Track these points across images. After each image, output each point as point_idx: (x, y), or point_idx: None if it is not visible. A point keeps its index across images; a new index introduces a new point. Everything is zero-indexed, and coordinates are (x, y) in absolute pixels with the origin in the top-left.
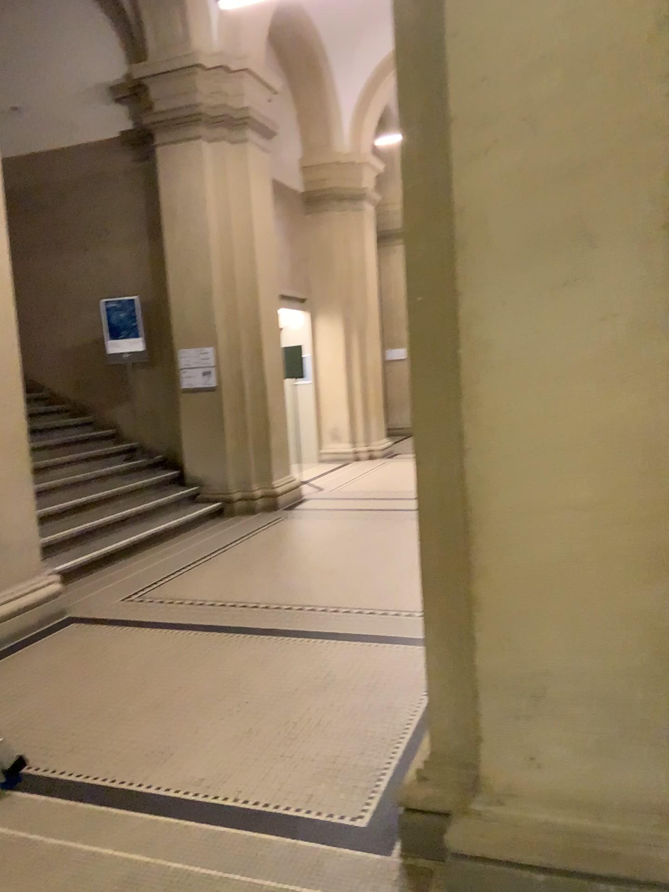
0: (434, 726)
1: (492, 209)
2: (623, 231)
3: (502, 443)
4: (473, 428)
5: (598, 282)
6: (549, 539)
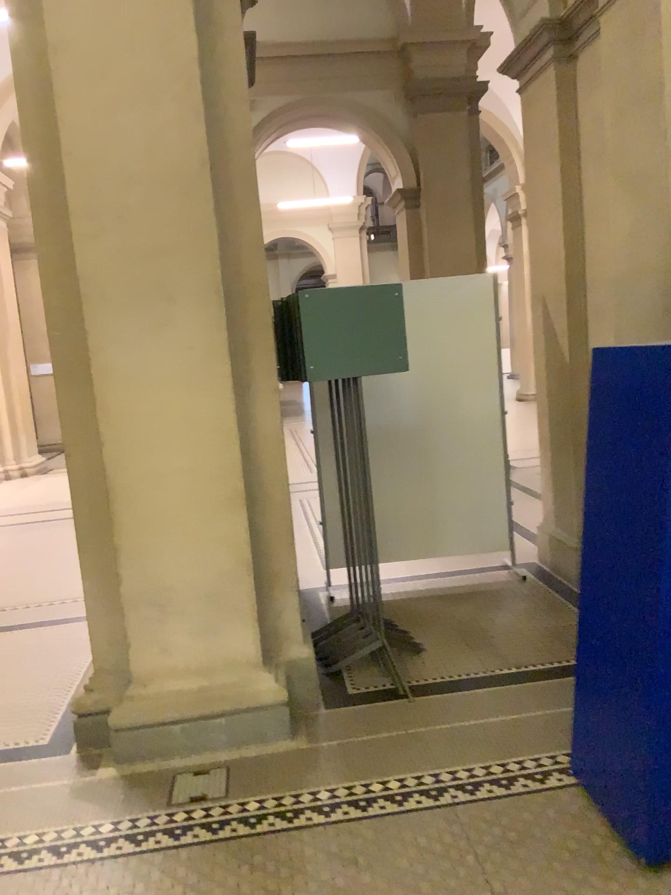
0: (96, 650)
1: (106, 274)
2: (192, 292)
3: (126, 434)
4: (105, 425)
5: (180, 325)
6: (163, 496)
